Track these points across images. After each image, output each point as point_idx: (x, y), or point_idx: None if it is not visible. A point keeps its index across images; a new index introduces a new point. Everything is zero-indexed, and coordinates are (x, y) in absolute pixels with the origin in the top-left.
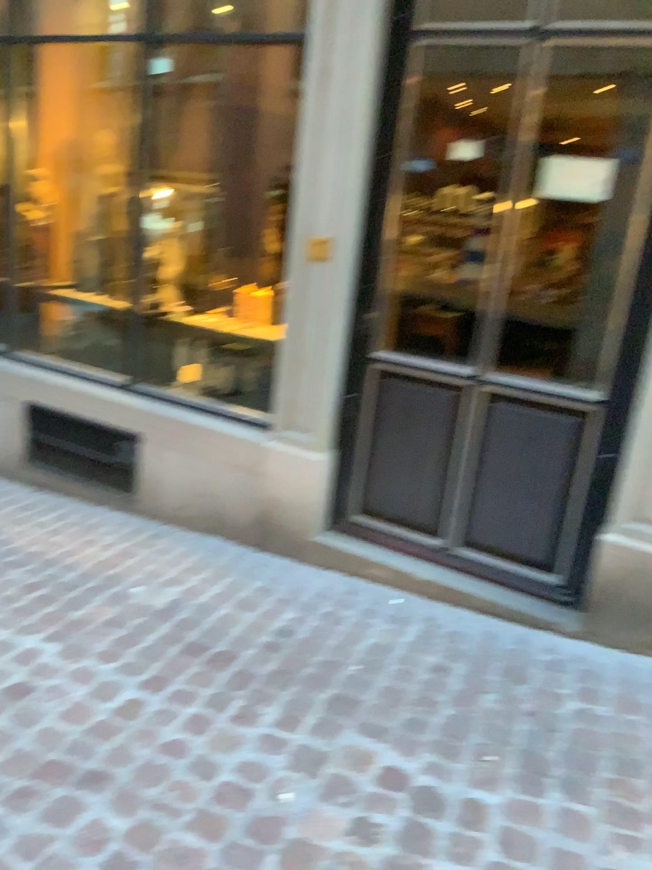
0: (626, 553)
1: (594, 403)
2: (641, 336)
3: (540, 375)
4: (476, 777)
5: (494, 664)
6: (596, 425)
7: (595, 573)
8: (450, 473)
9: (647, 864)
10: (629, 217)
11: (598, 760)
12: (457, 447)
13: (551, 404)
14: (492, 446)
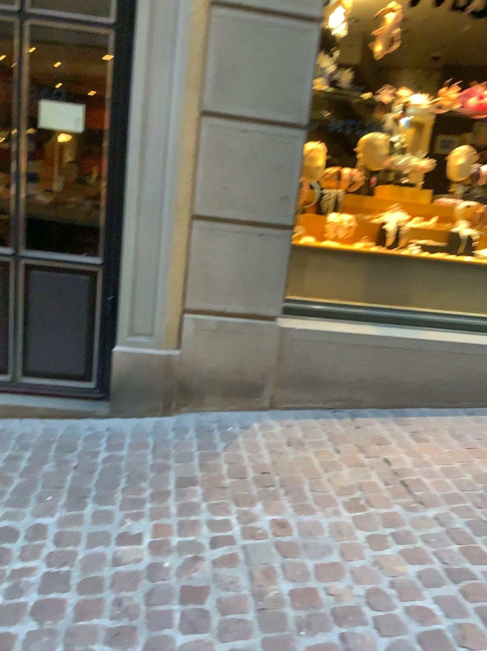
0: (127, 356)
1: (95, 265)
2: (117, 219)
3: (59, 250)
4: (38, 510)
5: (51, 444)
6: (99, 279)
7: (110, 373)
8: (5, 325)
9: (142, 521)
10: (99, 143)
11: (117, 478)
12: (8, 306)
13: (68, 268)
14: (33, 302)
